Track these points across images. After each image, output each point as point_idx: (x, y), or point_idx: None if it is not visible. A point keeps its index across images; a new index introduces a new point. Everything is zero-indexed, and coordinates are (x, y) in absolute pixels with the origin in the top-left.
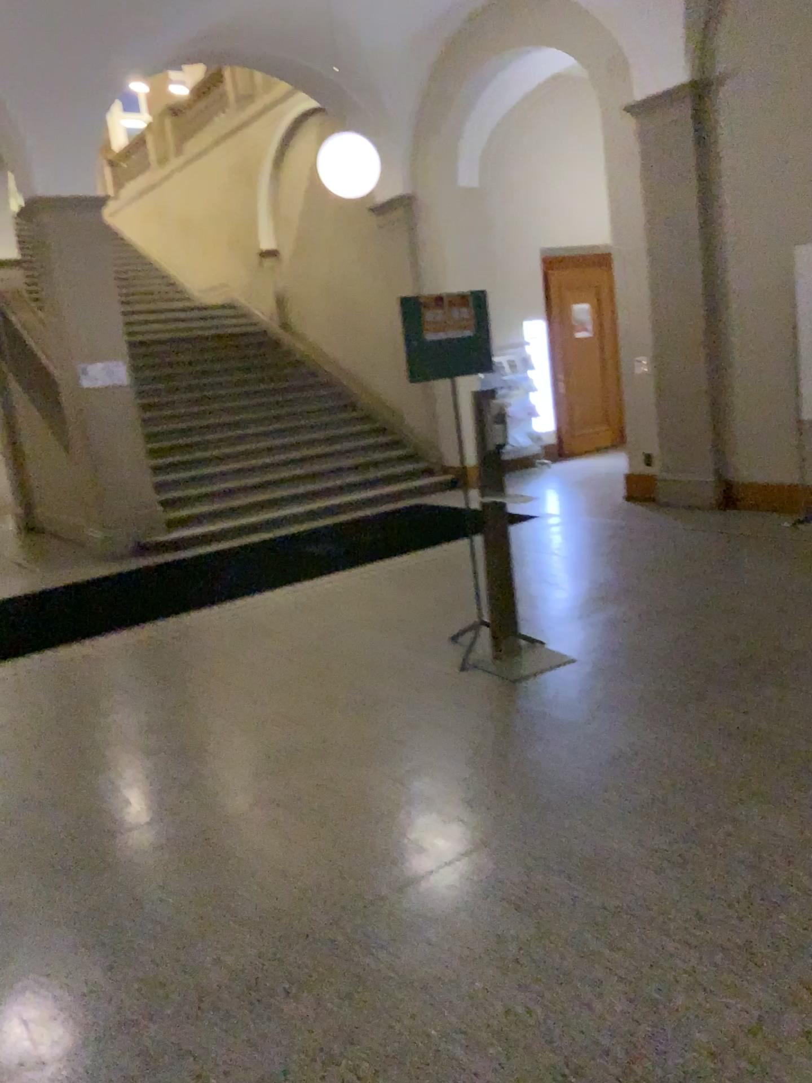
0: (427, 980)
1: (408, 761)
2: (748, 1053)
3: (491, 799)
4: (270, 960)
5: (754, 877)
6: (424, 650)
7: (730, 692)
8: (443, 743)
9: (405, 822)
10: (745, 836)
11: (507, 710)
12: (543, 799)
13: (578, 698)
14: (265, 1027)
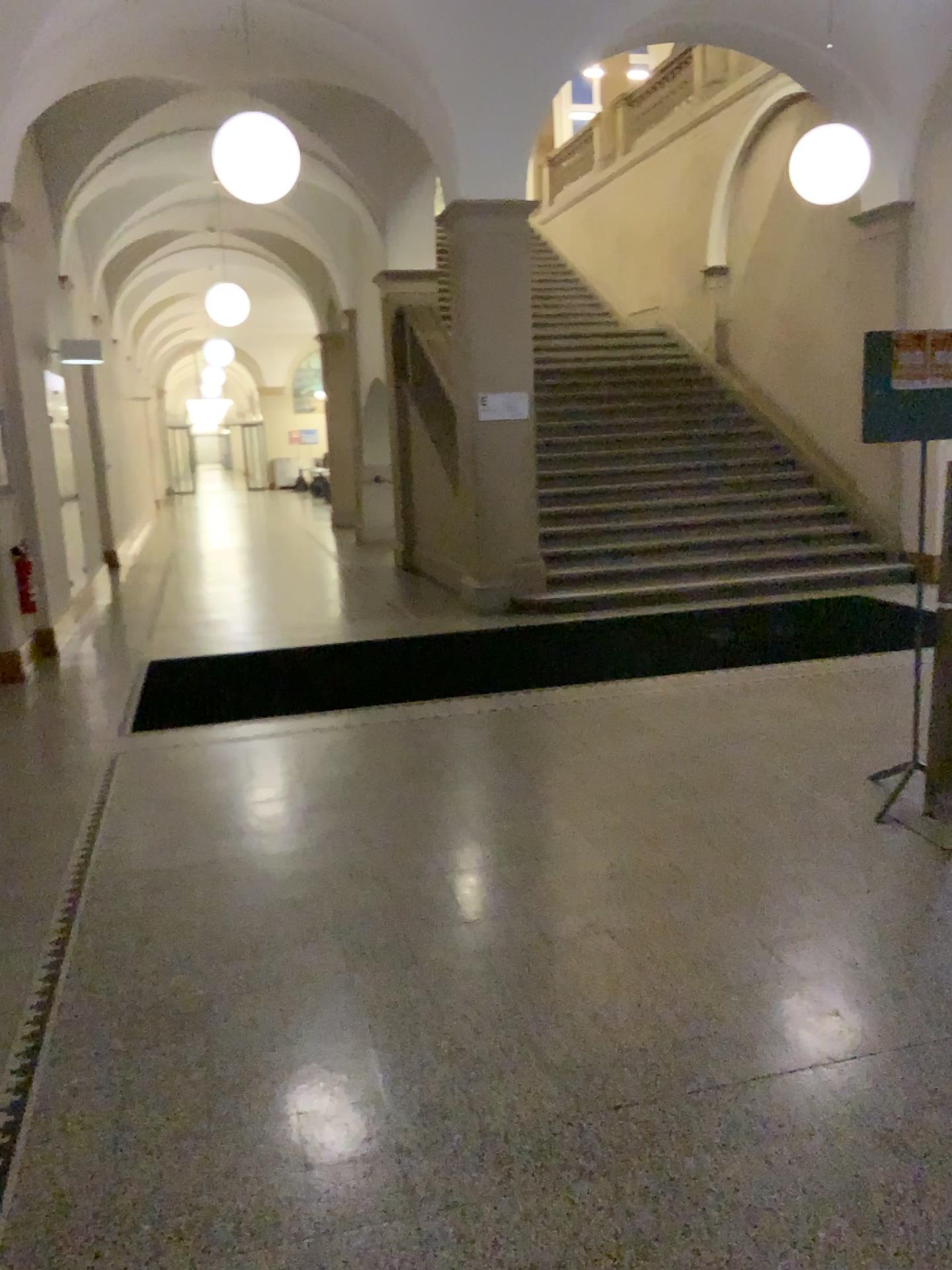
0: (760, 1211)
1: (786, 921)
2: None
3: (888, 997)
4: (571, 1125)
5: None
6: (832, 784)
7: None
8: (837, 908)
9: (767, 998)
10: None
11: (931, 884)
12: None
13: None
14: (551, 1205)
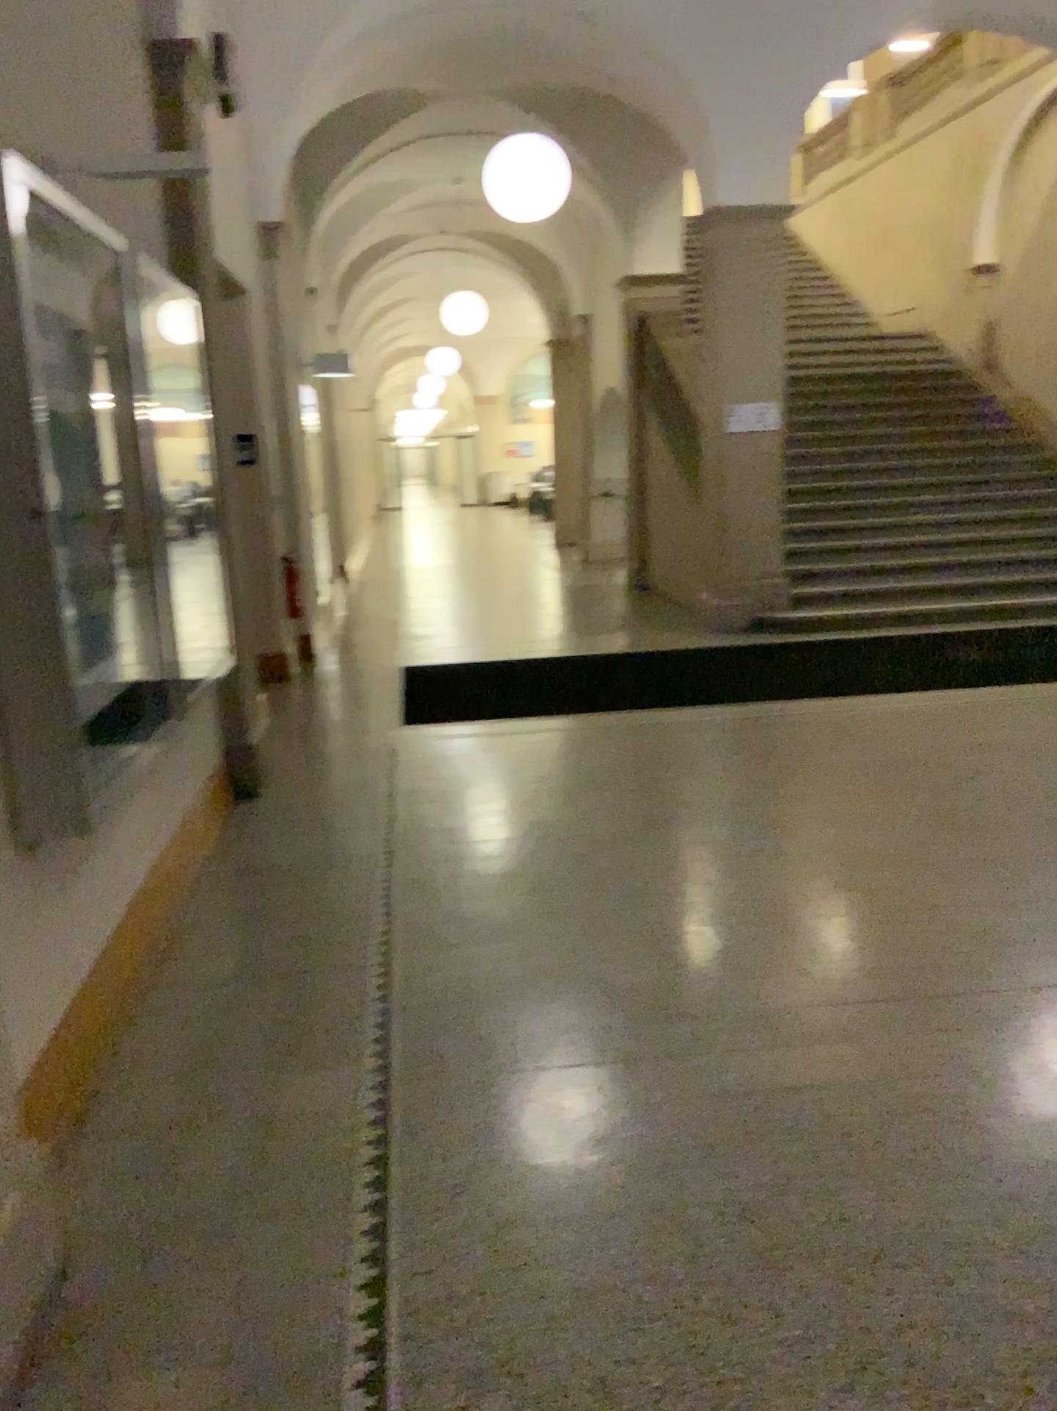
0: (982, 1064)
1: (1022, 888)
2: None
3: None
4: (829, 1006)
5: None
6: None
7: None
8: None
9: (1000, 938)
10: None
11: None
12: None
13: None
14: (814, 1051)
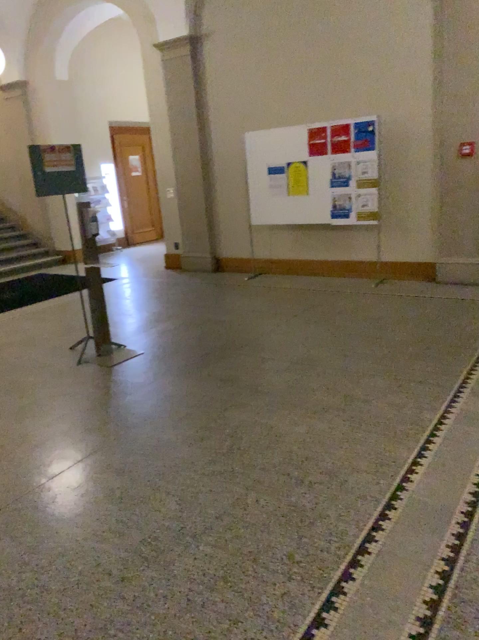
0: (72, 514)
1: (50, 413)
2: (230, 512)
3: (100, 425)
4: None
5: (232, 440)
6: (54, 354)
7: (220, 360)
8: (70, 401)
9: (51, 443)
10: (228, 423)
11: (105, 381)
12: (128, 421)
13: (144, 371)
14: None
